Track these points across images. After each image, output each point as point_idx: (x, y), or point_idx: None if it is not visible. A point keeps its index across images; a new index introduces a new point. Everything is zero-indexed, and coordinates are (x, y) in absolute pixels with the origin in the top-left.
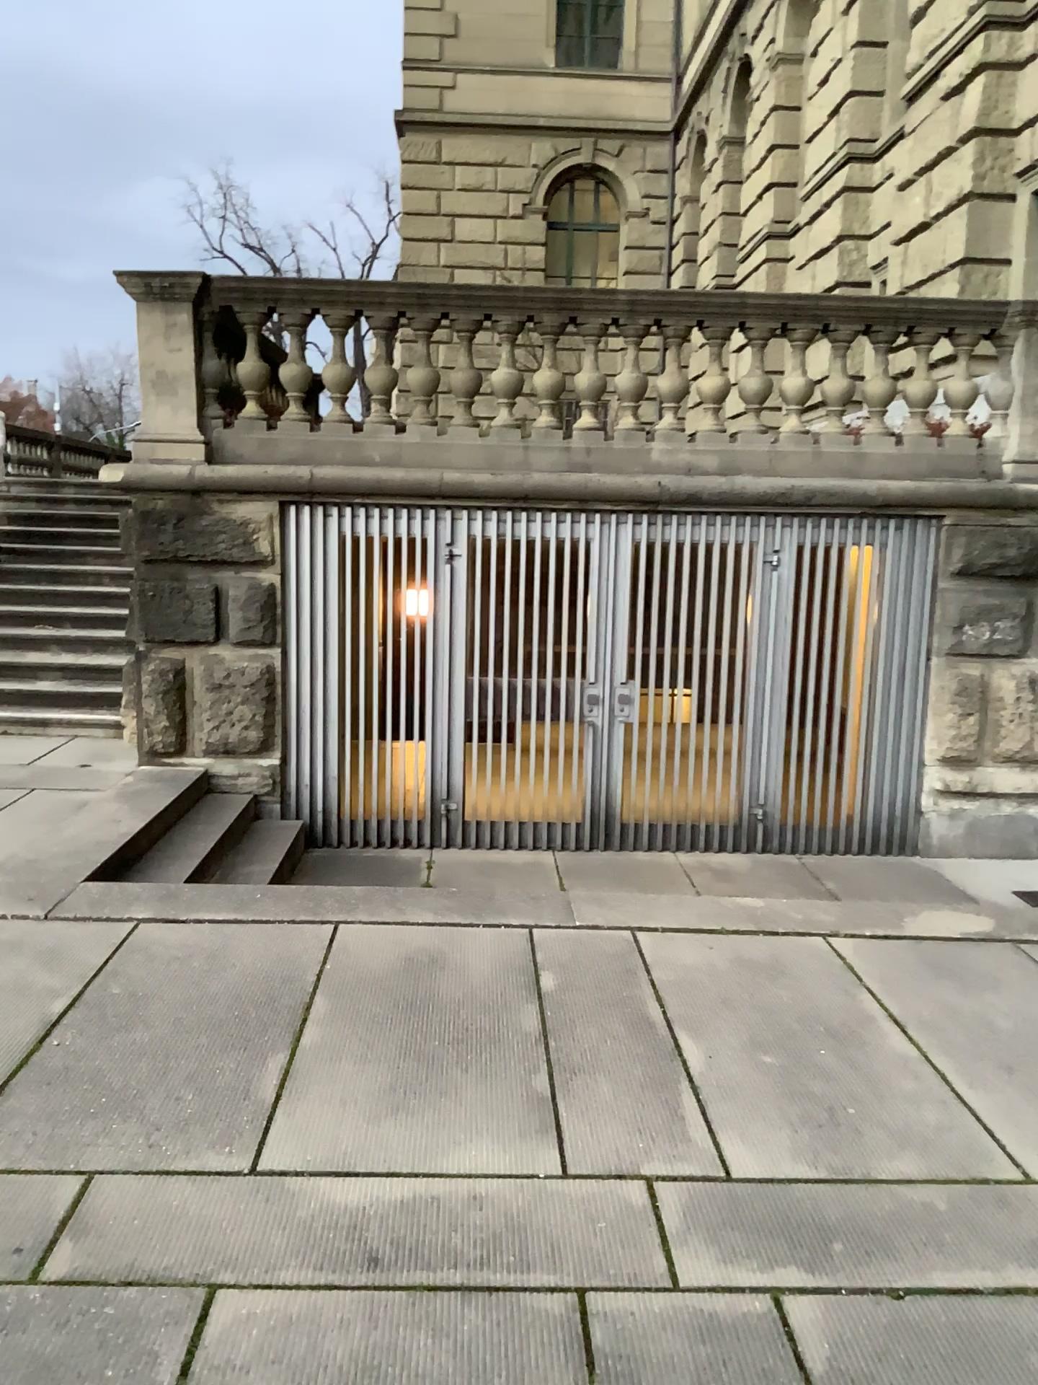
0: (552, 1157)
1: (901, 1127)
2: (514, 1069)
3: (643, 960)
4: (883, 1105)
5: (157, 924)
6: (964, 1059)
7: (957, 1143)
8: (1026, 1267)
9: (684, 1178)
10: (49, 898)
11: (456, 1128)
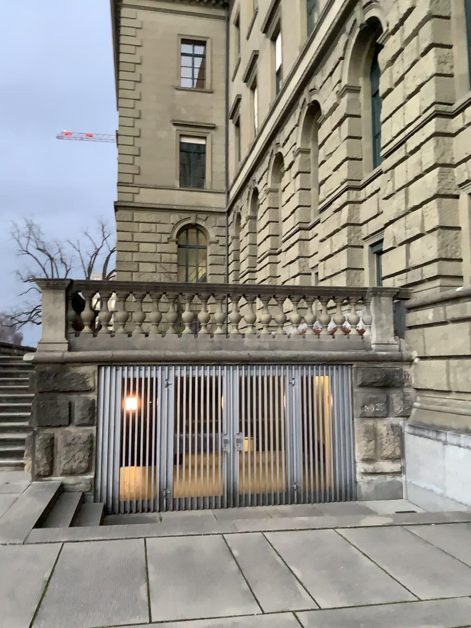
0: (257, 607)
1: (374, 587)
2: (233, 581)
3: (268, 541)
4: (367, 581)
5: (71, 542)
6: (391, 564)
7: (394, 590)
8: (423, 623)
9: (305, 609)
10: (22, 535)
11: (219, 601)
